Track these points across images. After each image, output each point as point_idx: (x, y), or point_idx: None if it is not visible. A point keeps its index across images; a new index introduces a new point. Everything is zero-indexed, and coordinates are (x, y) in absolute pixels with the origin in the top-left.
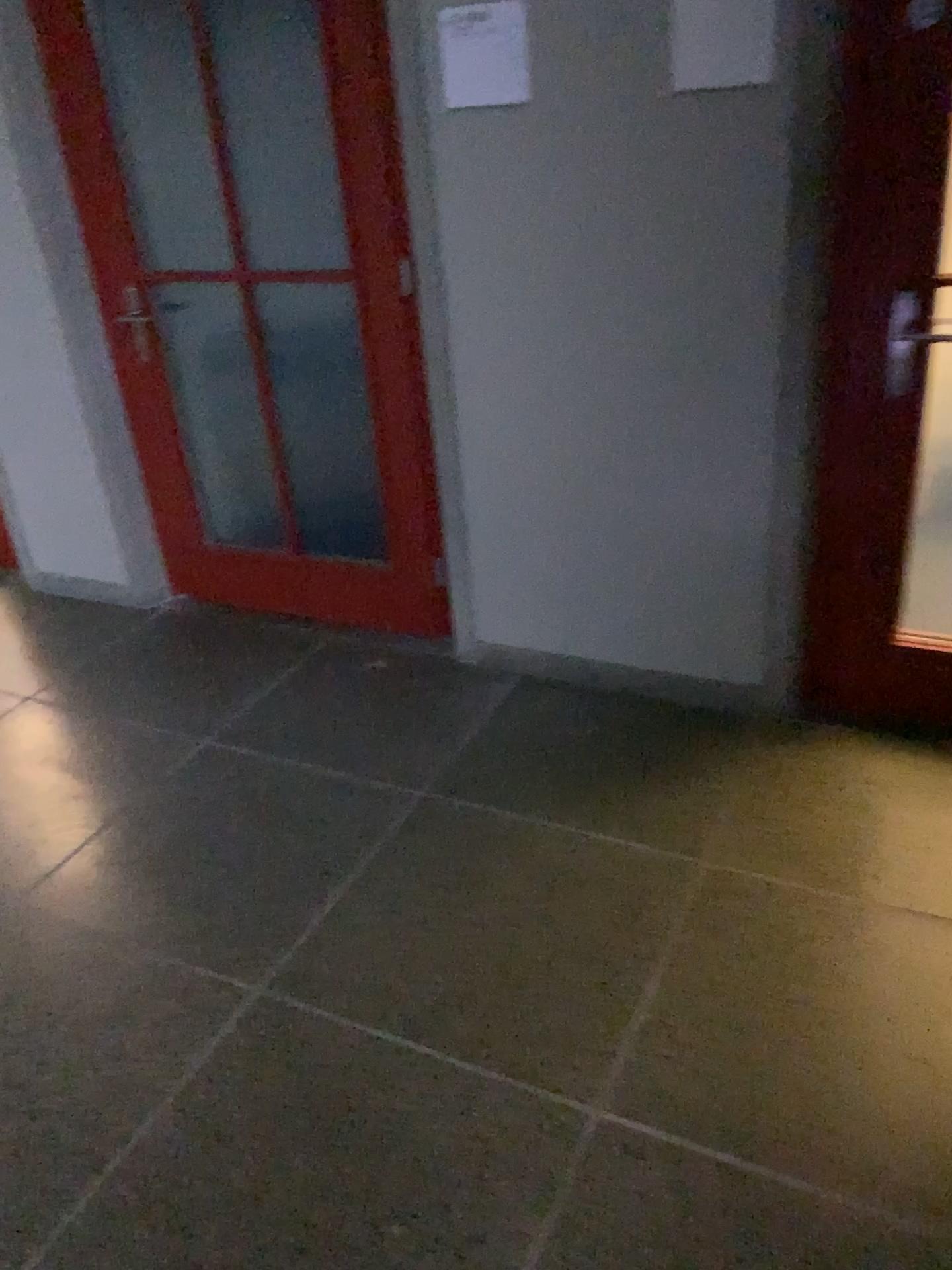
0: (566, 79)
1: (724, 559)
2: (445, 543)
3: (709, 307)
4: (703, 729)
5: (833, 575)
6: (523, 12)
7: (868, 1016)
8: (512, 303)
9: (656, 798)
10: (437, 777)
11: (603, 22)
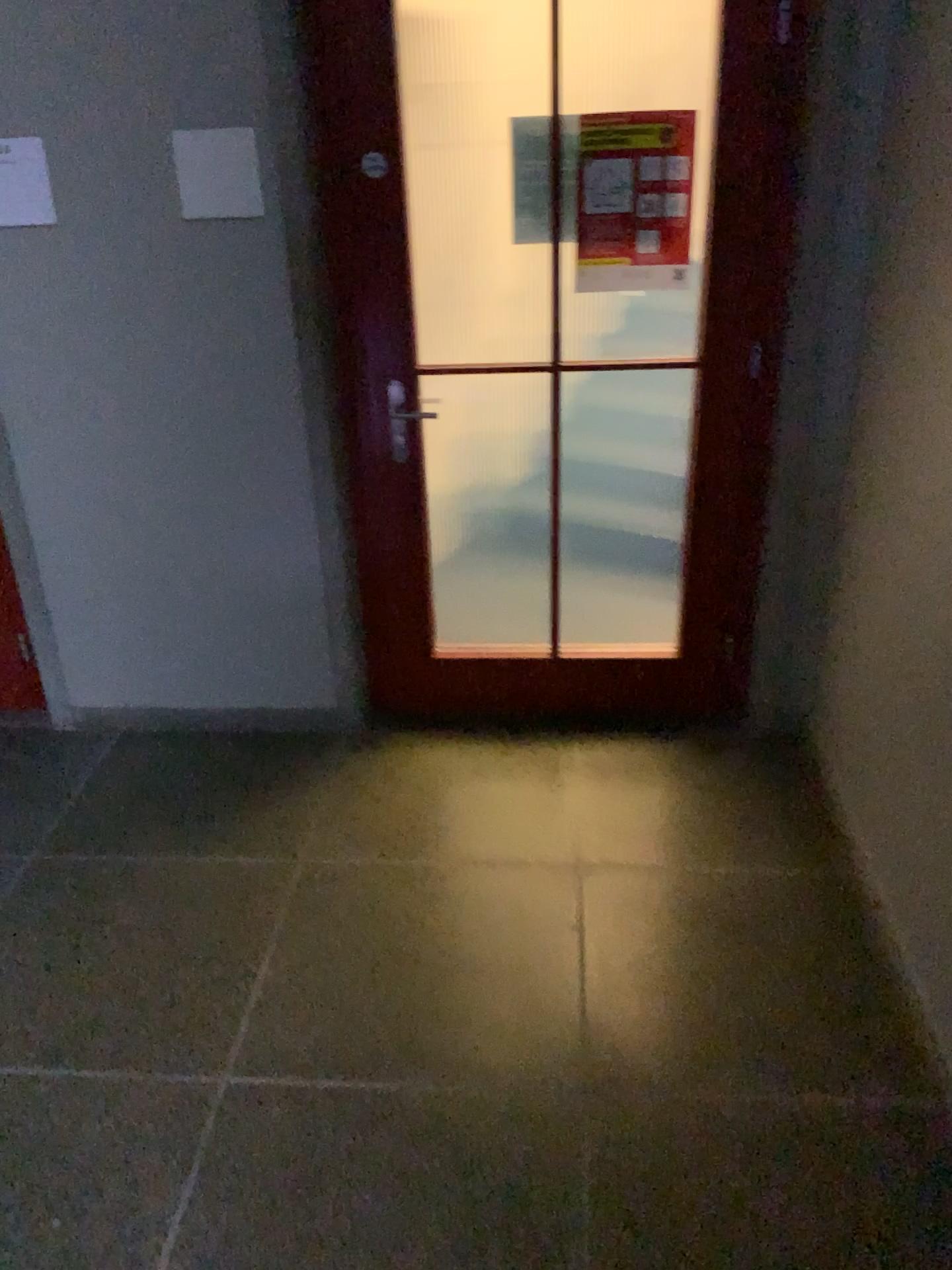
0: (90, 204)
1: (287, 603)
2: (29, 618)
3: (243, 394)
4: (290, 752)
5: (378, 607)
6: (43, 147)
7: (436, 949)
8: (66, 396)
9: (254, 816)
10: (48, 837)
11: (117, 160)
